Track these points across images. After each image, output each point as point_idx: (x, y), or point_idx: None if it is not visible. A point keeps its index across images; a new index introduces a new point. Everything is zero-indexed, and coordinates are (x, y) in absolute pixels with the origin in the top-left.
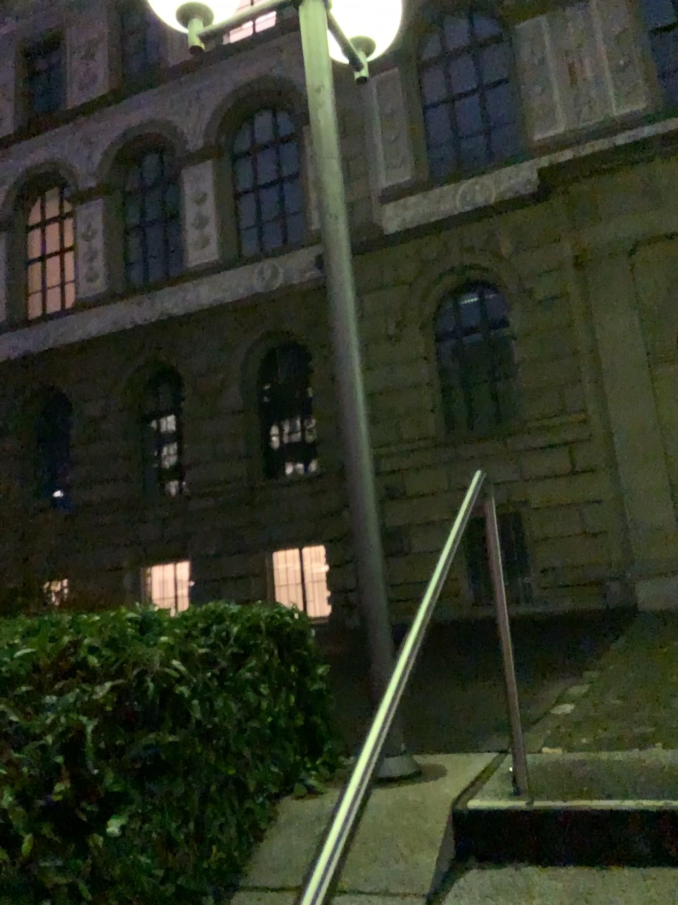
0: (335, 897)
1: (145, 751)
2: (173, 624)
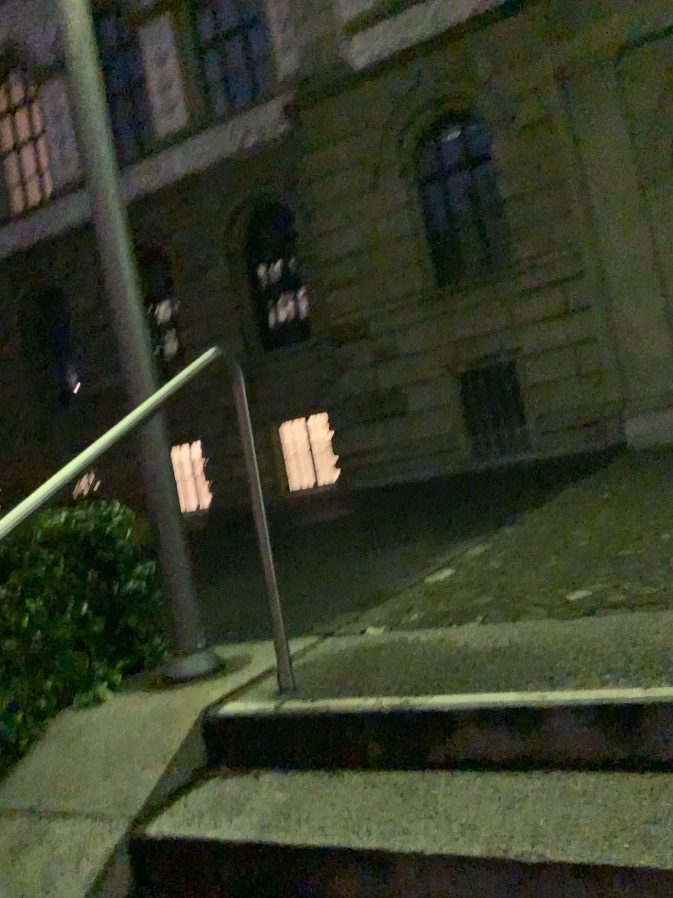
0: (56, 830)
1: None
2: None
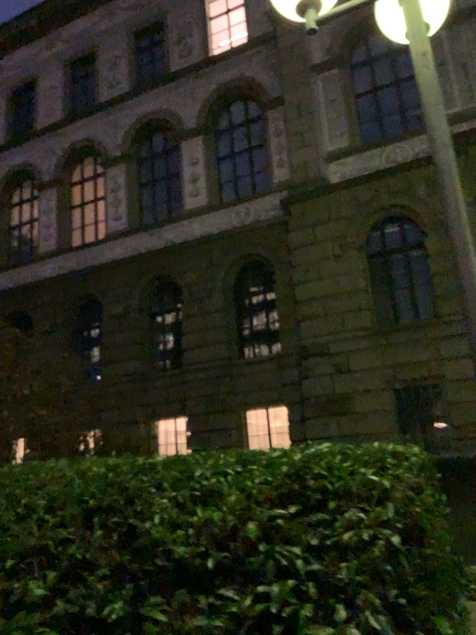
0: None
1: (423, 563)
2: (372, 460)
